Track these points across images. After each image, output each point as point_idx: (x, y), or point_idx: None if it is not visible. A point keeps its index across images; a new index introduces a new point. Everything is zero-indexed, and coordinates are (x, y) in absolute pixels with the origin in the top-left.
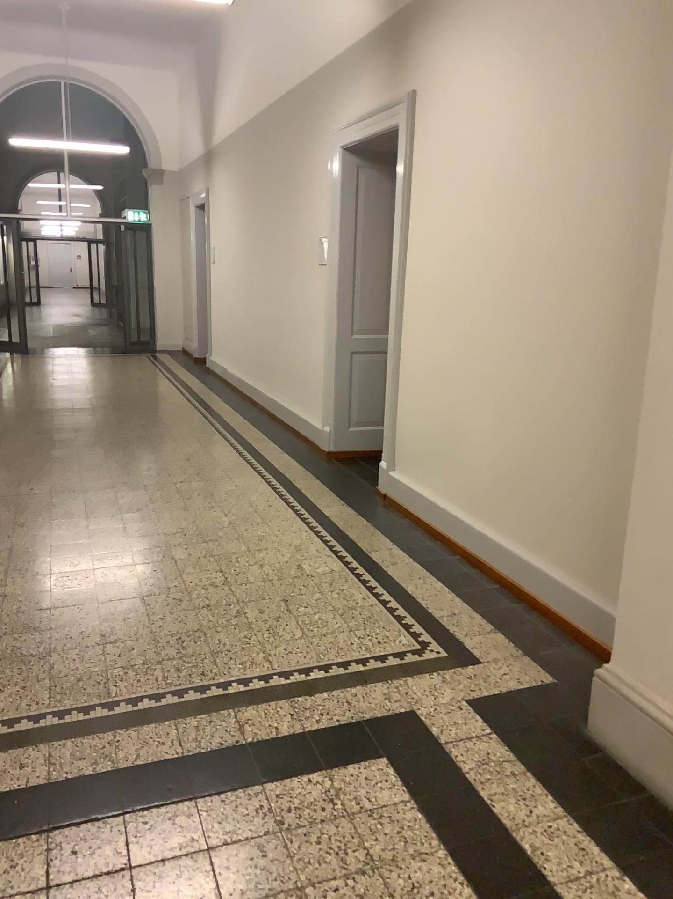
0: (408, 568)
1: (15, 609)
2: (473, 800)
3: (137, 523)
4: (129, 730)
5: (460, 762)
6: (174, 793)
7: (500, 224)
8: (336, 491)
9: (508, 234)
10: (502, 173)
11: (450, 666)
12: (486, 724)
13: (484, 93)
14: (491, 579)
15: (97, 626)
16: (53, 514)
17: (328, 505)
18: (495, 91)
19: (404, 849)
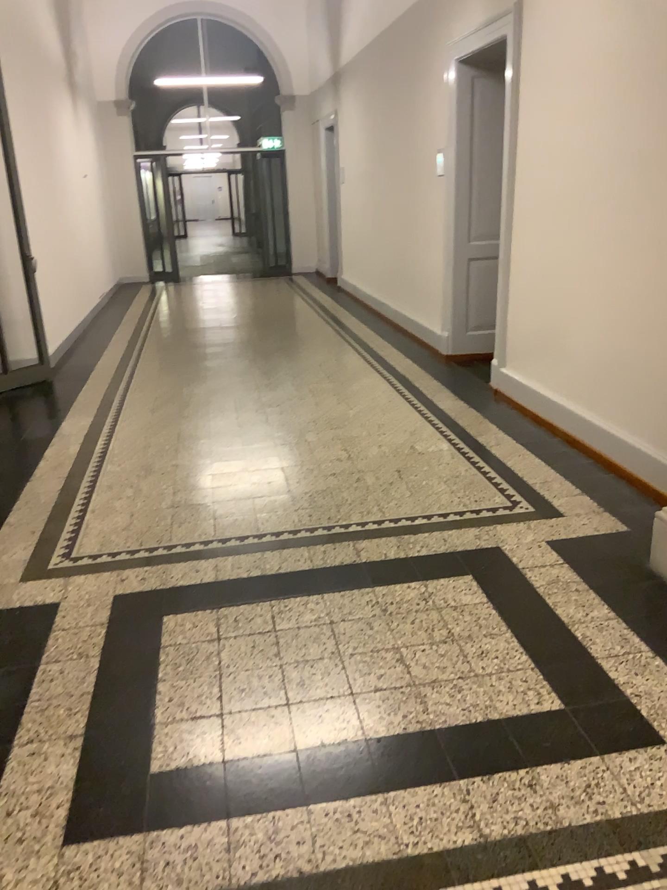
0: (510, 446)
1: (184, 474)
2: (538, 603)
3: (277, 413)
4: (273, 551)
5: (532, 580)
6: (306, 589)
7: (596, 125)
8: (452, 387)
9: (602, 134)
10: (598, 75)
11: (535, 517)
12: (558, 556)
13: None
14: (585, 455)
15: (247, 485)
16: (209, 407)
17: (442, 398)
18: None
19: (477, 629)
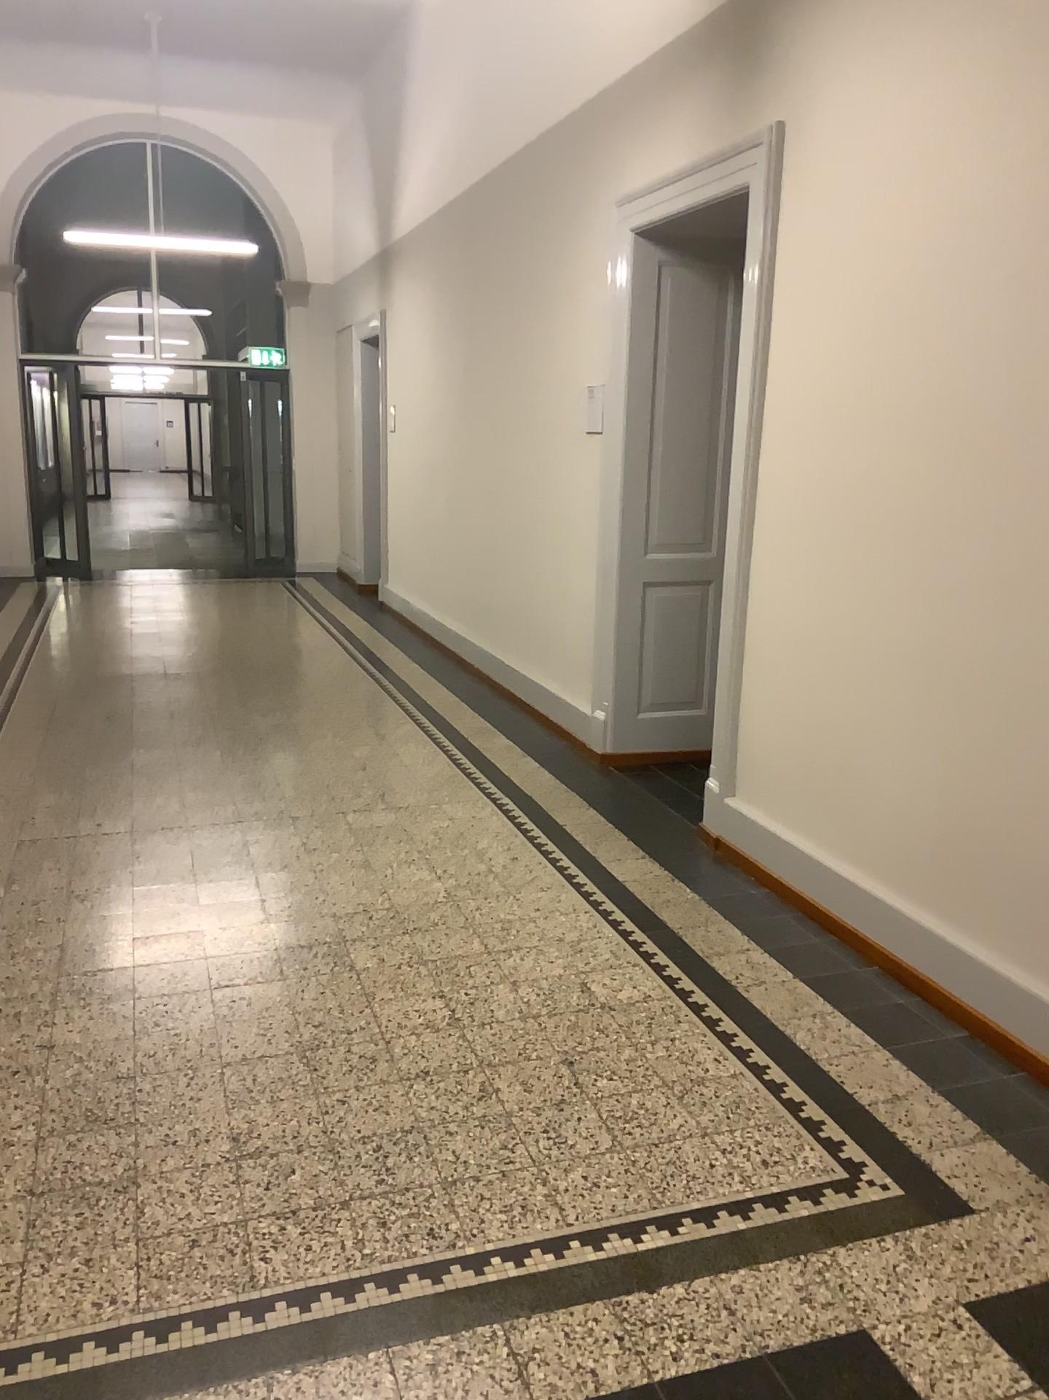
0: (786, 990)
1: (68, 1079)
2: None
3: (285, 895)
4: (298, 1383)
5: None
6: None
7: (966, 357)
8: (629, 831)
9: (985, 374)
10: (973, 261)
11: (917, 1221)
12: (1025, 1374)
13: (932, 115)
14: (949, 1018)
15: (223, 1120)
16: (136, 877)
17: (619, 860)
18: (958, 111)
19: None
